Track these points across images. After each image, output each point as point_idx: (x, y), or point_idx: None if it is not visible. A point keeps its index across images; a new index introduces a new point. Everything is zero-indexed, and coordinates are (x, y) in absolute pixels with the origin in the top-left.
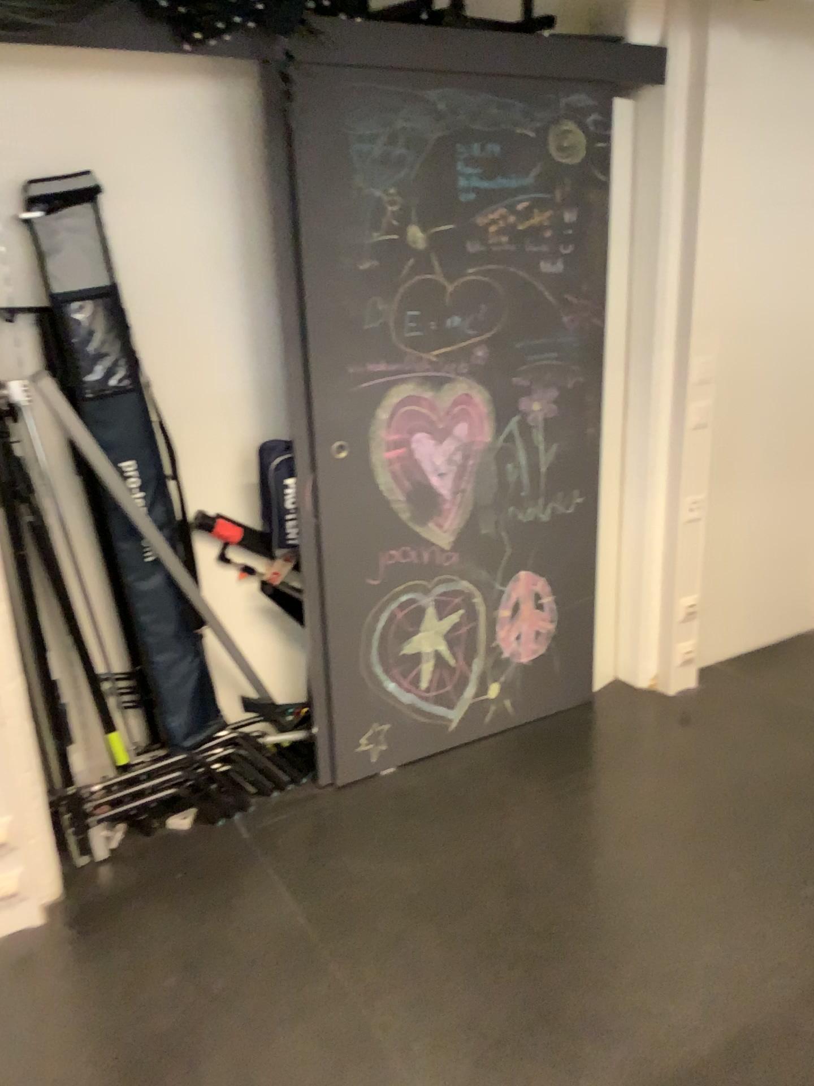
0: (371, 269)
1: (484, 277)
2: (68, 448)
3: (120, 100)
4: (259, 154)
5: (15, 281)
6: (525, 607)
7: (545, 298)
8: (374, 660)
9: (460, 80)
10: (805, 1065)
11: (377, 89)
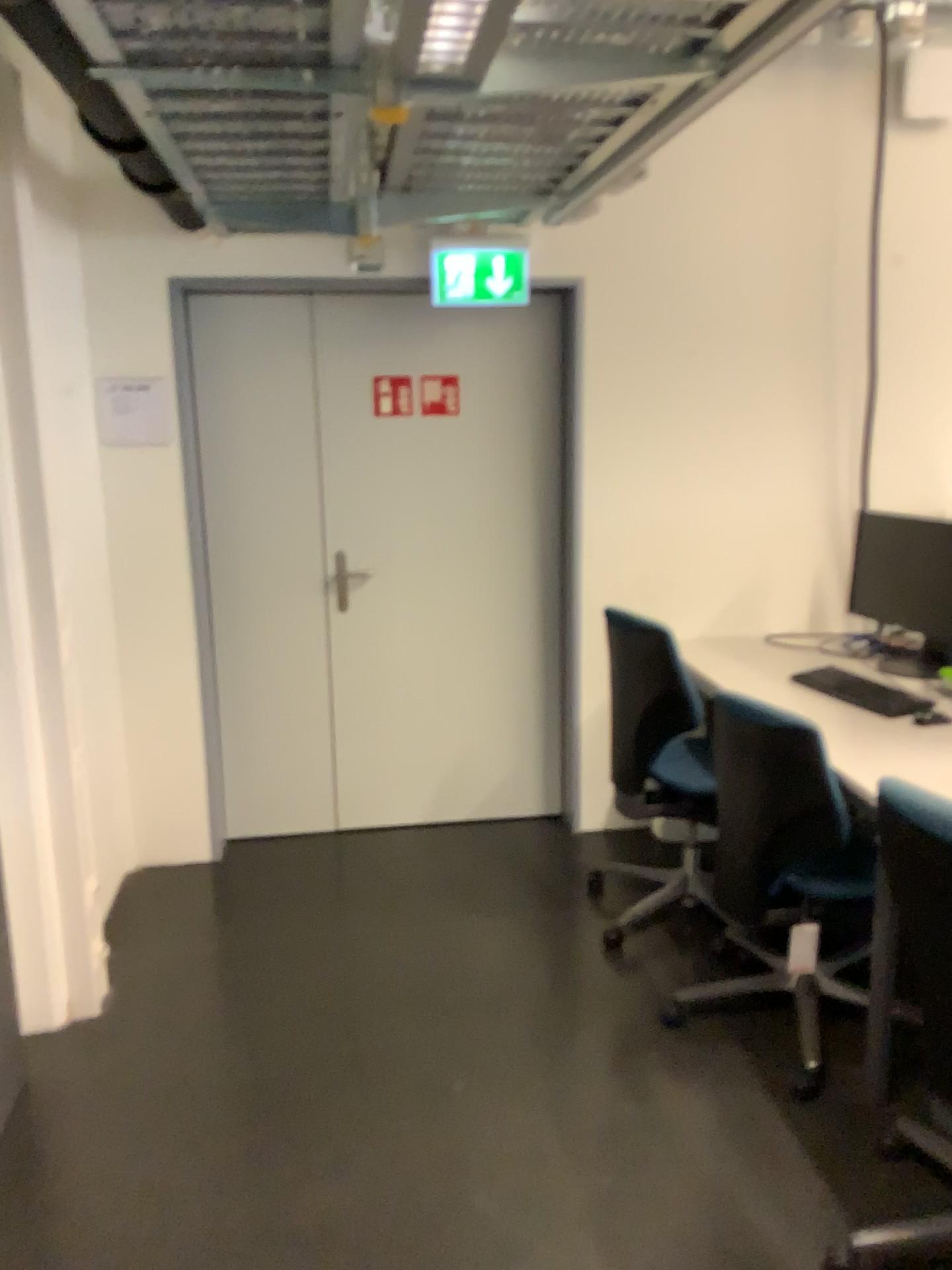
0: None
1: None
2: None
3: None
4: None
5: None
6: None
7: None
8: None
9: None
10: (641, 1204)
11: None
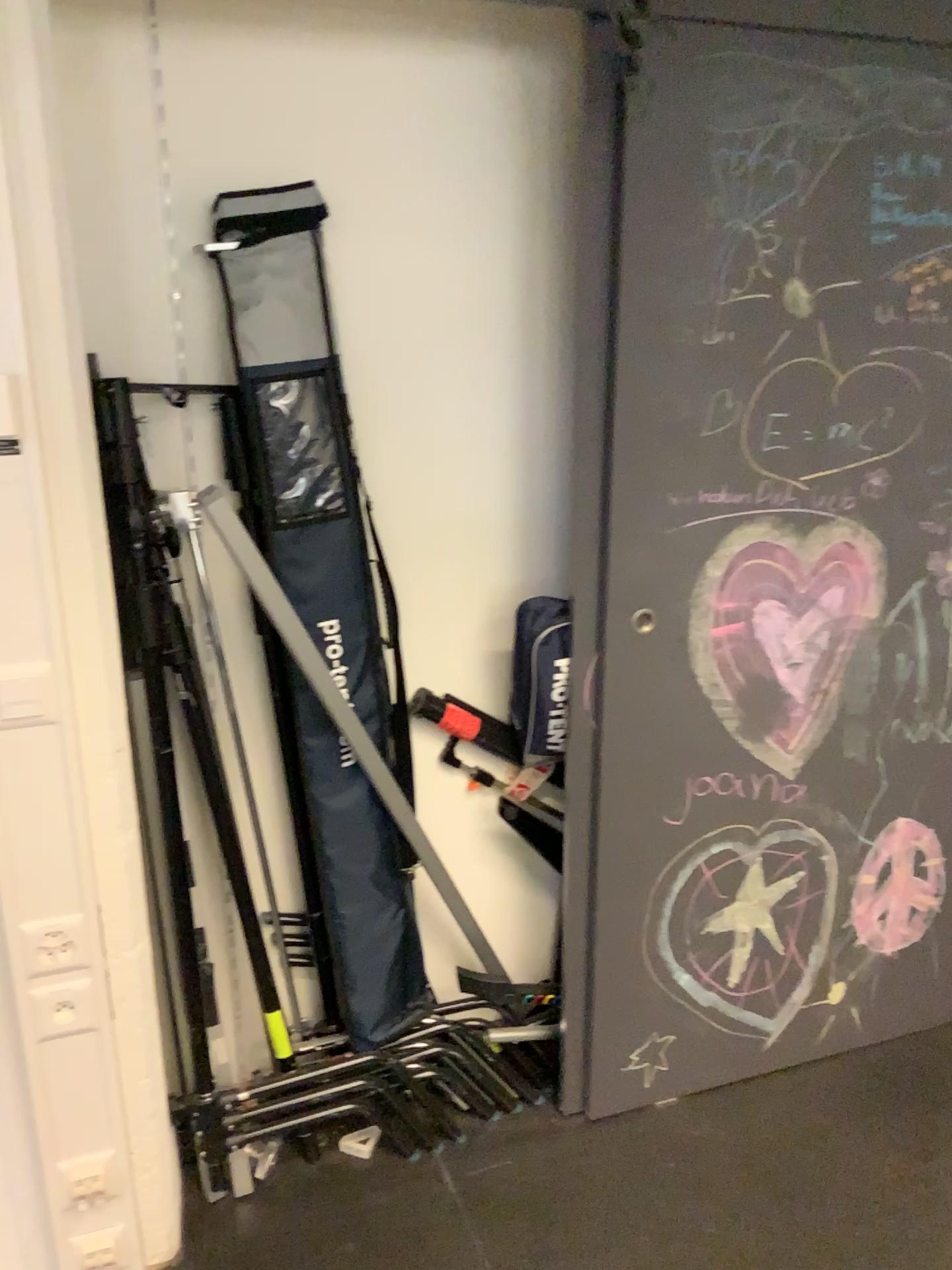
0: (721, 346)
1: (893, 365)
2: (247, 591)
3: (364, 79)
4: (562, 166)
5: (191, 345)
6: (897, 870)
7: None
8: (663, 937)
9: (893, 52)
10: None
11: (762, 62)
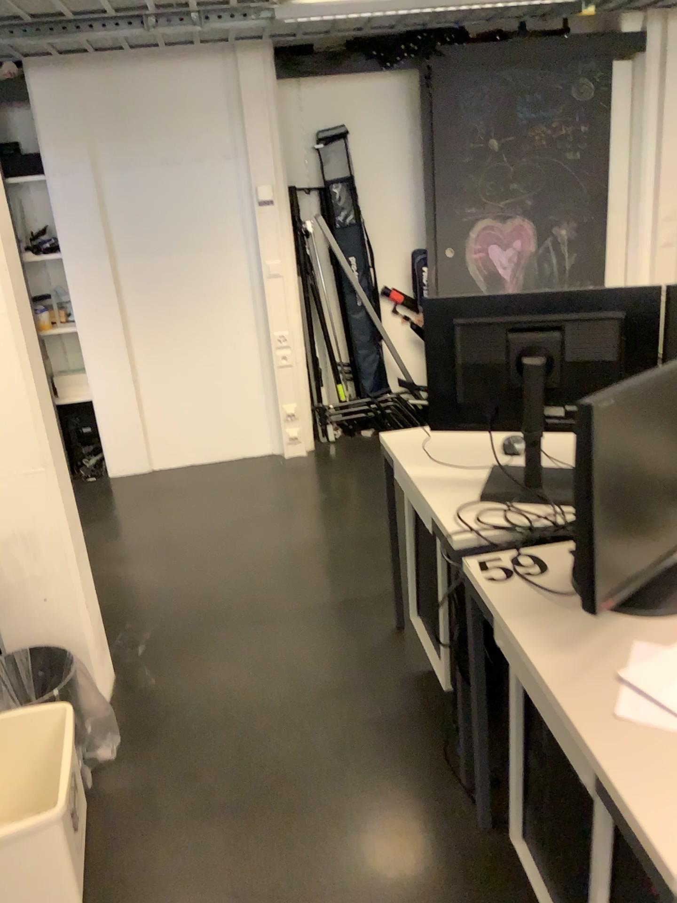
0: (469, 163)
1: (531, 164)
2: (328, 251)
3: (358, 91)
4: (419, 110)
5: (310, 176)
6: None
7: (569, 174)
8: None
9: (518, 66)
10: None
11: (473, 75)
